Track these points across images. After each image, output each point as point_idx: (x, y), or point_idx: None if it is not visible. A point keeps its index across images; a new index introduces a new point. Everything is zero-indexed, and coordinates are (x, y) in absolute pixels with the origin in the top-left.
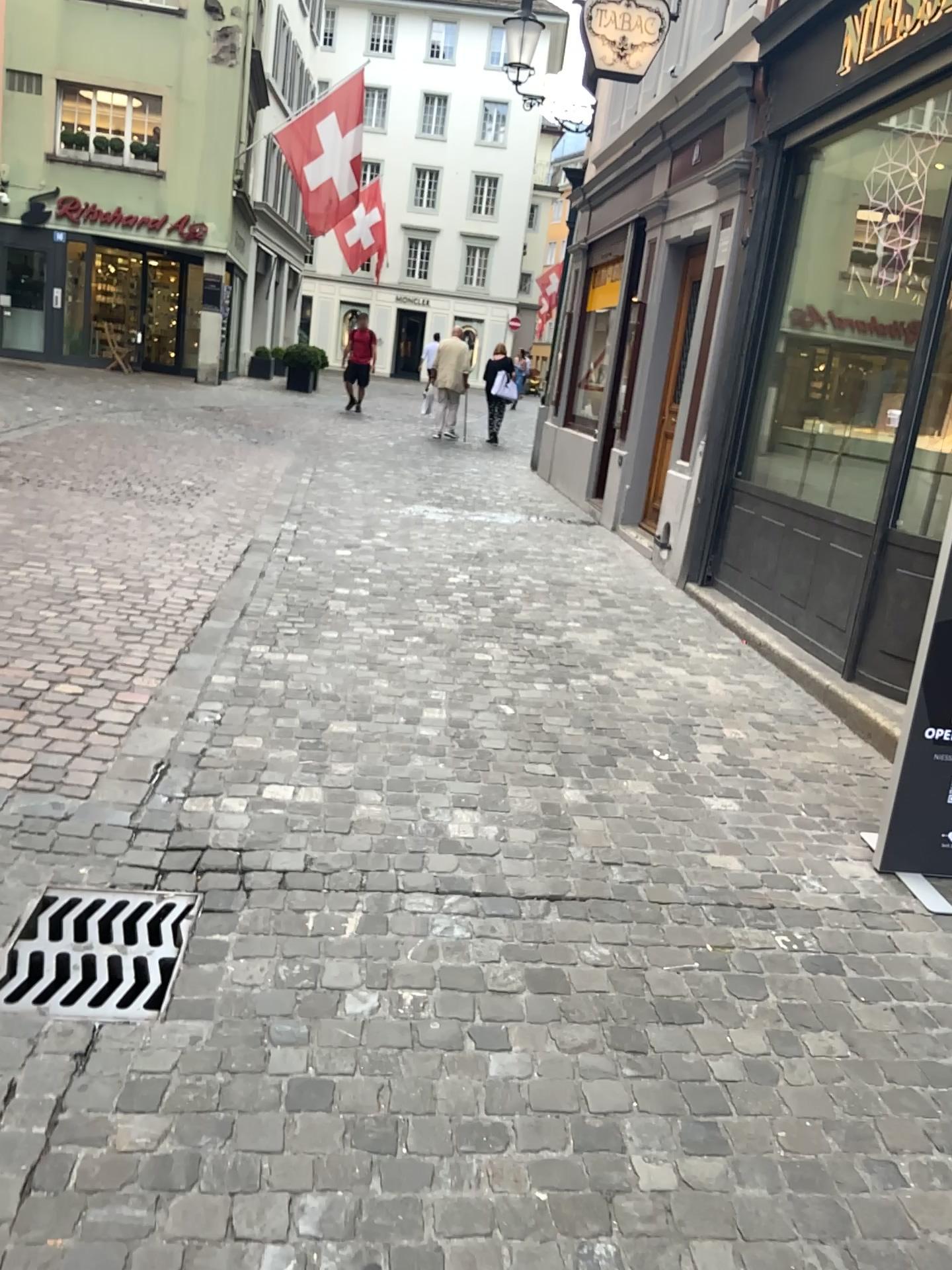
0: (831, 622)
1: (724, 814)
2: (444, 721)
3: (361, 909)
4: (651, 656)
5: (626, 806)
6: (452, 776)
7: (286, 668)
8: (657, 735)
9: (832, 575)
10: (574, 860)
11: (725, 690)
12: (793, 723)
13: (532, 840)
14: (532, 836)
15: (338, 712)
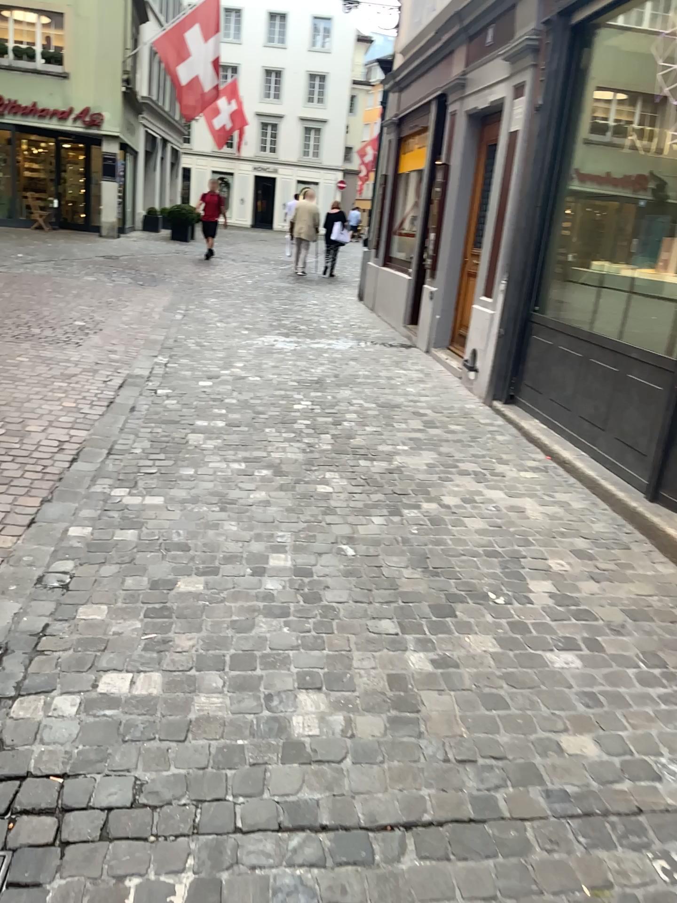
0: (632, 446)
1: (569, 675)
2: (289, 572)
3: (192, 870)
4: (473, 480)
5: (471, 672)
6: (297, 645)
7: (141, 518)
8: (490, 574)
9: (631, 404)
10: (427, 760)
11: (542, 514)
12: (608, 547)
13: (381, 733)
14: (380, 726)
15: (187, 569)
